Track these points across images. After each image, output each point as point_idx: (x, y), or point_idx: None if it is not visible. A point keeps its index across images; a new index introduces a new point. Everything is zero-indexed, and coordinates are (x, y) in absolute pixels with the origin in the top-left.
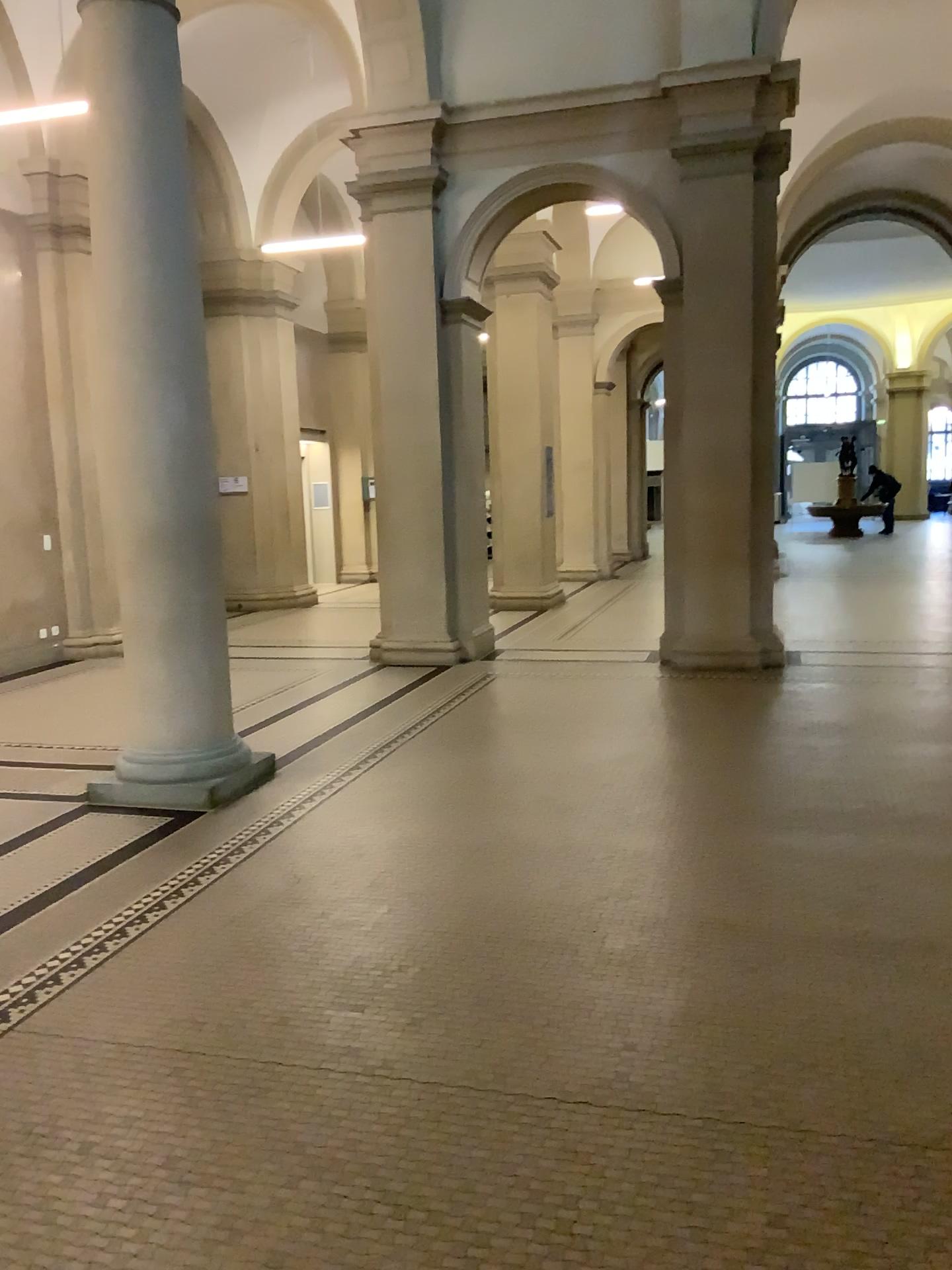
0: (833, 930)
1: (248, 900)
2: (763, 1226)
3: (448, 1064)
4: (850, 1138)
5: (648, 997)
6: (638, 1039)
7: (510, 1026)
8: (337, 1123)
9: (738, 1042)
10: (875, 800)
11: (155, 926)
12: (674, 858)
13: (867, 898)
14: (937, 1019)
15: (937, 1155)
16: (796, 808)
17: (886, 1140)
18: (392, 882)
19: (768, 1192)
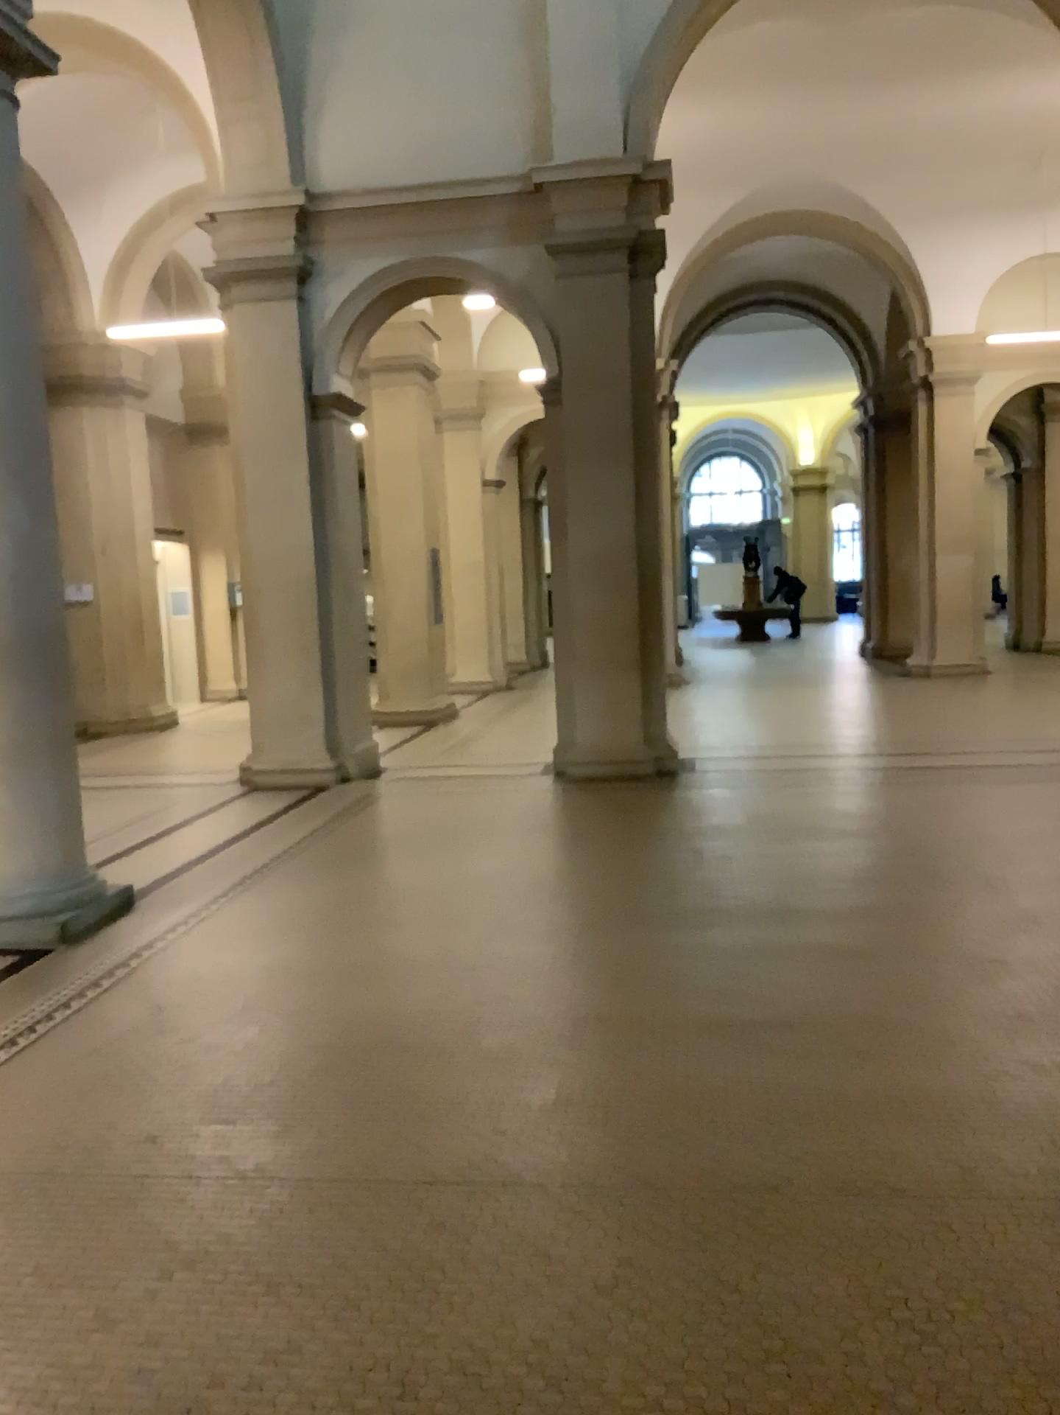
0: (701, 1017)
1: (110, 1030)
2: (613, 1267)
3: (321, 1163)
4: (697, 1191)
5: (519, 1089)
6: (508, 1126)
7: (384, 1125)
8: (209, 1222)
9: (602, 1120)
10: (752, 897)
11: (8, 1061)
12: (553, 962)
13: (735, 987)
14: (786, 1087)
15: (773, 1197)
16: (675, 909)
17: (729, 1189)
18: (264, 1003)
19: (619, 1240)
